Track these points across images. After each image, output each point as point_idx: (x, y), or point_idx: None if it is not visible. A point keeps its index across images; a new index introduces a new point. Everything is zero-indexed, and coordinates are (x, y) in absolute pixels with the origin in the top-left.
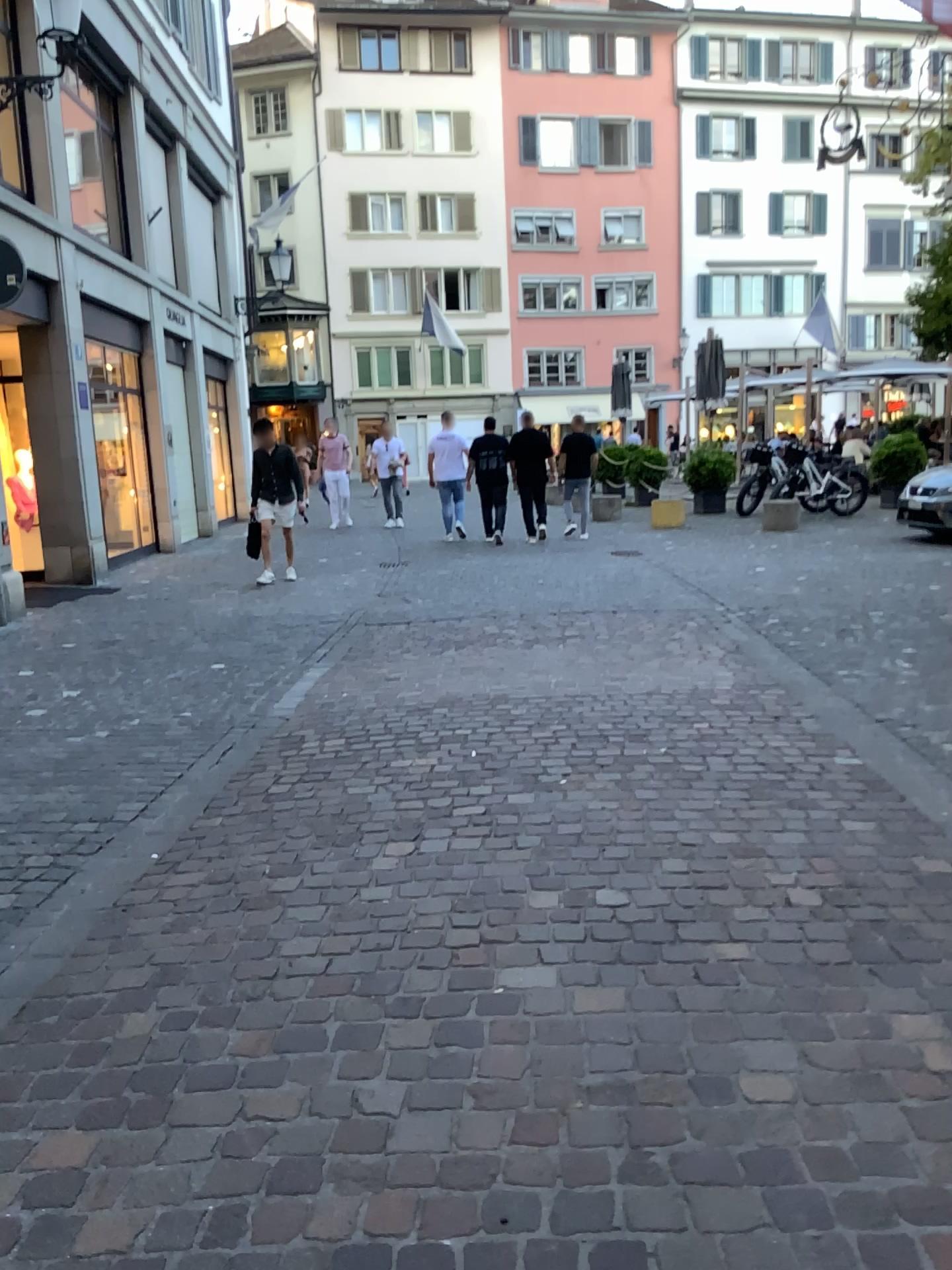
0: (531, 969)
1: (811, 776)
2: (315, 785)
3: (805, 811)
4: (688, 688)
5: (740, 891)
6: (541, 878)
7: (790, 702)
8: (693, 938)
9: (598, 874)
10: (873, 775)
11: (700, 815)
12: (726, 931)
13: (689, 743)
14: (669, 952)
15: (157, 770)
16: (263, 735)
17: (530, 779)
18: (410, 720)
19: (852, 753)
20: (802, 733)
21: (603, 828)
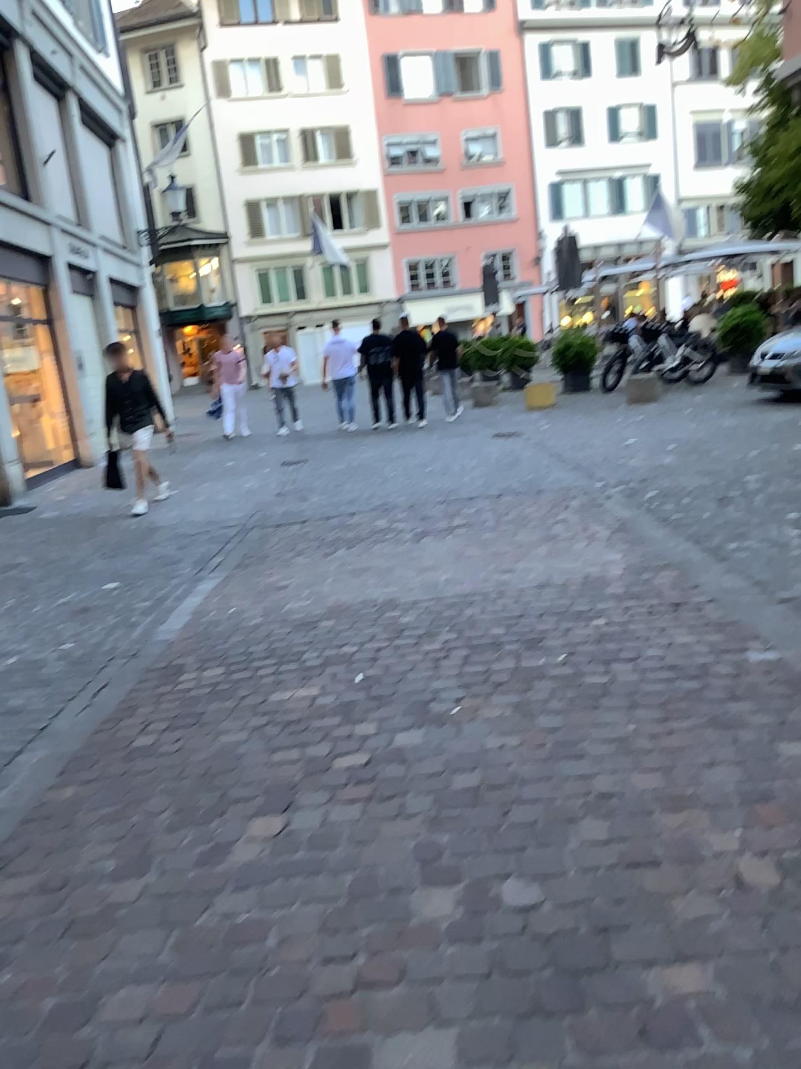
0: (421, 1035)
1: (725, 679)
2: (187, 730)
3: (729, 731)
4: (578, 577)
5: (675, 867)
6: (432, 861)
7: (684, 585)
8: (628, 960)
9: (501, 849)
10: (793, 673)
11: (611, 746)
12: (668, 942)
13: (586, 644)
14: (600, 987)
15: (22, 721)
16: (143, 667)
17: (419, 706)
18: (295, 637)
19: (762, 644)
20: (704, 623)
21: (503, 774)
